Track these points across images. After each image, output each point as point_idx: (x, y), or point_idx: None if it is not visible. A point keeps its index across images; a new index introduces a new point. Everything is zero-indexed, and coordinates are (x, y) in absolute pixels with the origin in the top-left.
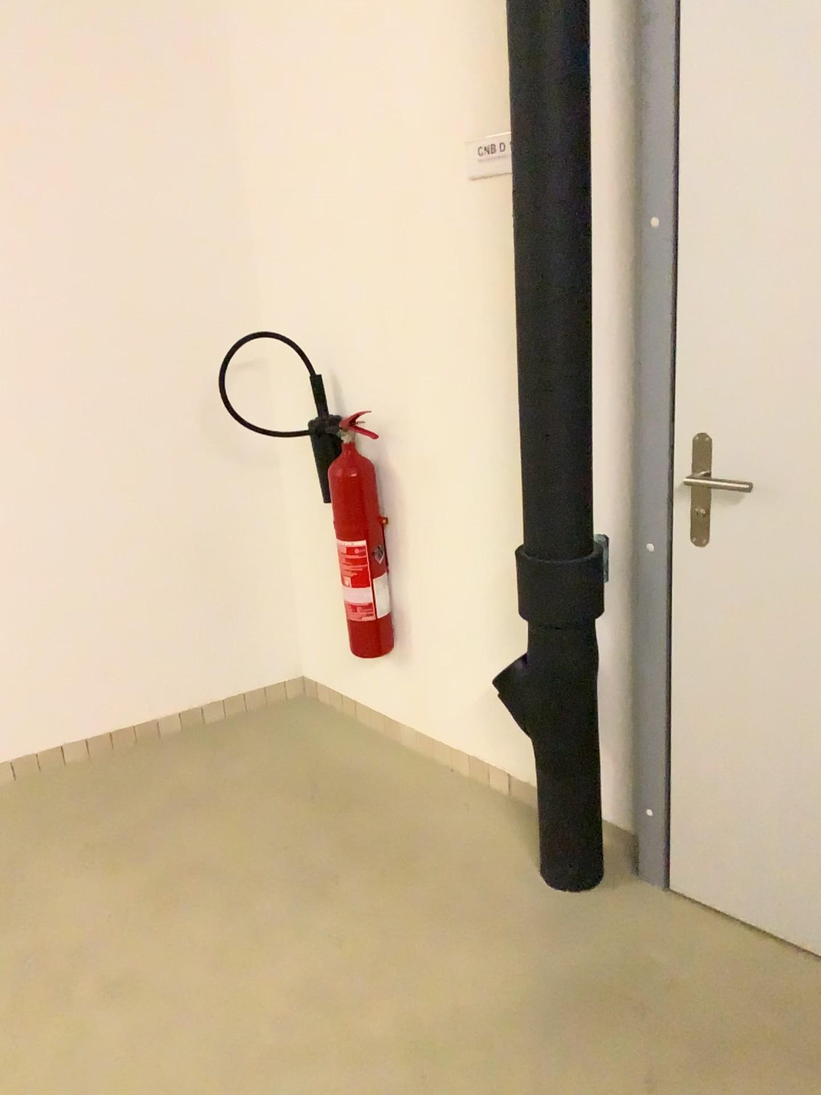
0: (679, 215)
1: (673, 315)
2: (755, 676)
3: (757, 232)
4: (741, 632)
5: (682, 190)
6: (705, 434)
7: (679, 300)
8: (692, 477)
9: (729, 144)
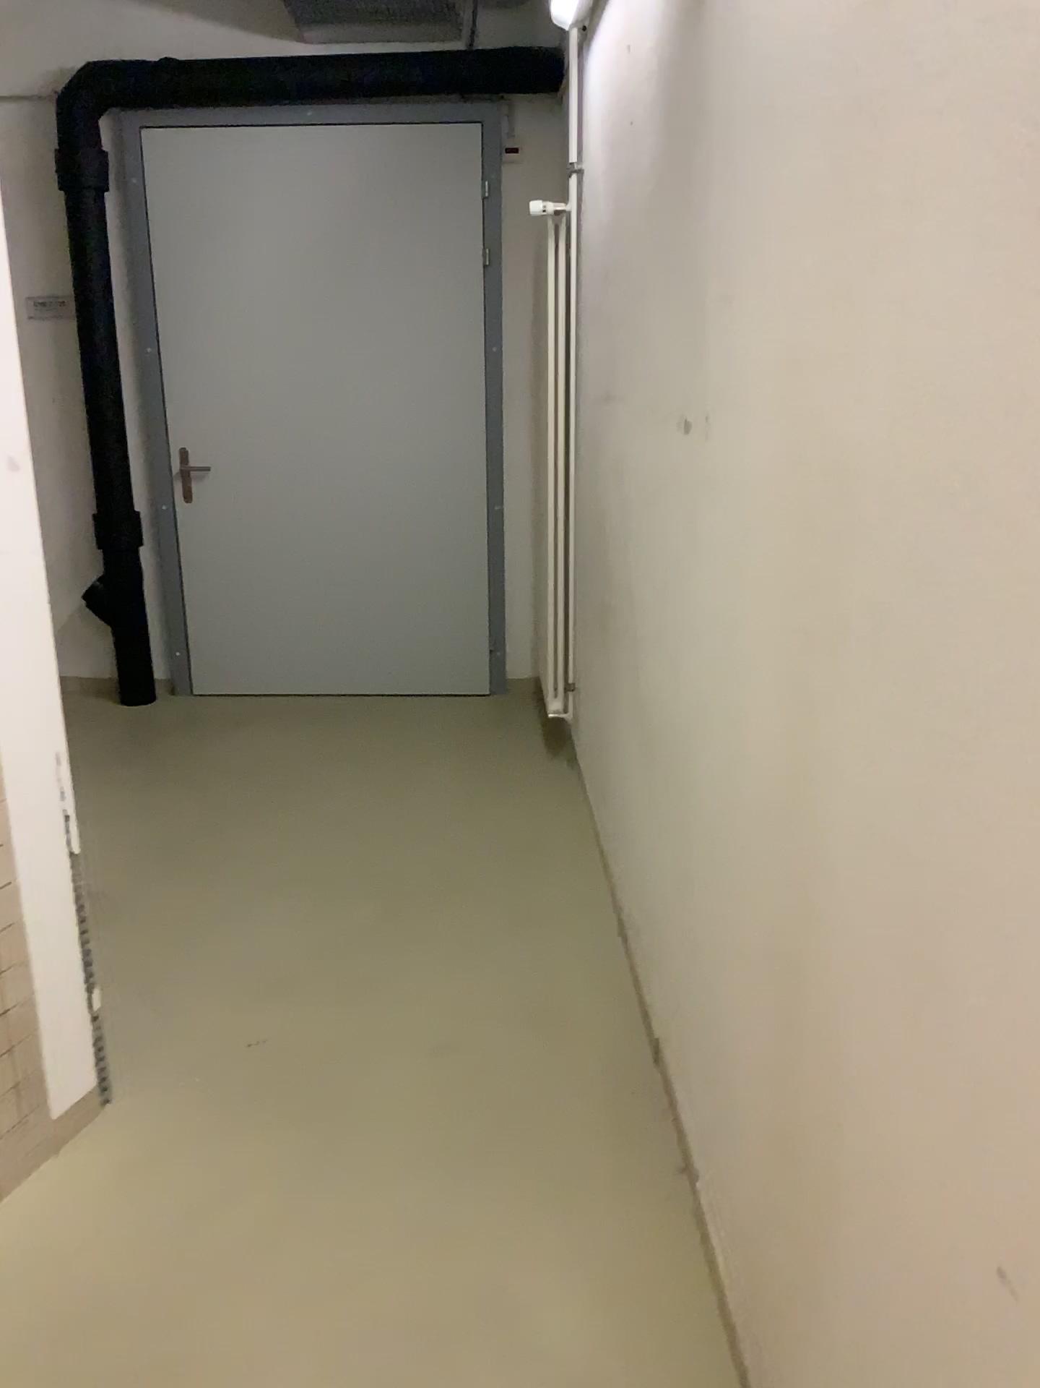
0: (162, 346)
1: (164, 392)
2: (222, 560)
3: (199, 356)
4: (213, 540)
5: (163, 336)
6: (185, 447)
7: (166, 385)
8: (181, 468)
9: (182, 318)
